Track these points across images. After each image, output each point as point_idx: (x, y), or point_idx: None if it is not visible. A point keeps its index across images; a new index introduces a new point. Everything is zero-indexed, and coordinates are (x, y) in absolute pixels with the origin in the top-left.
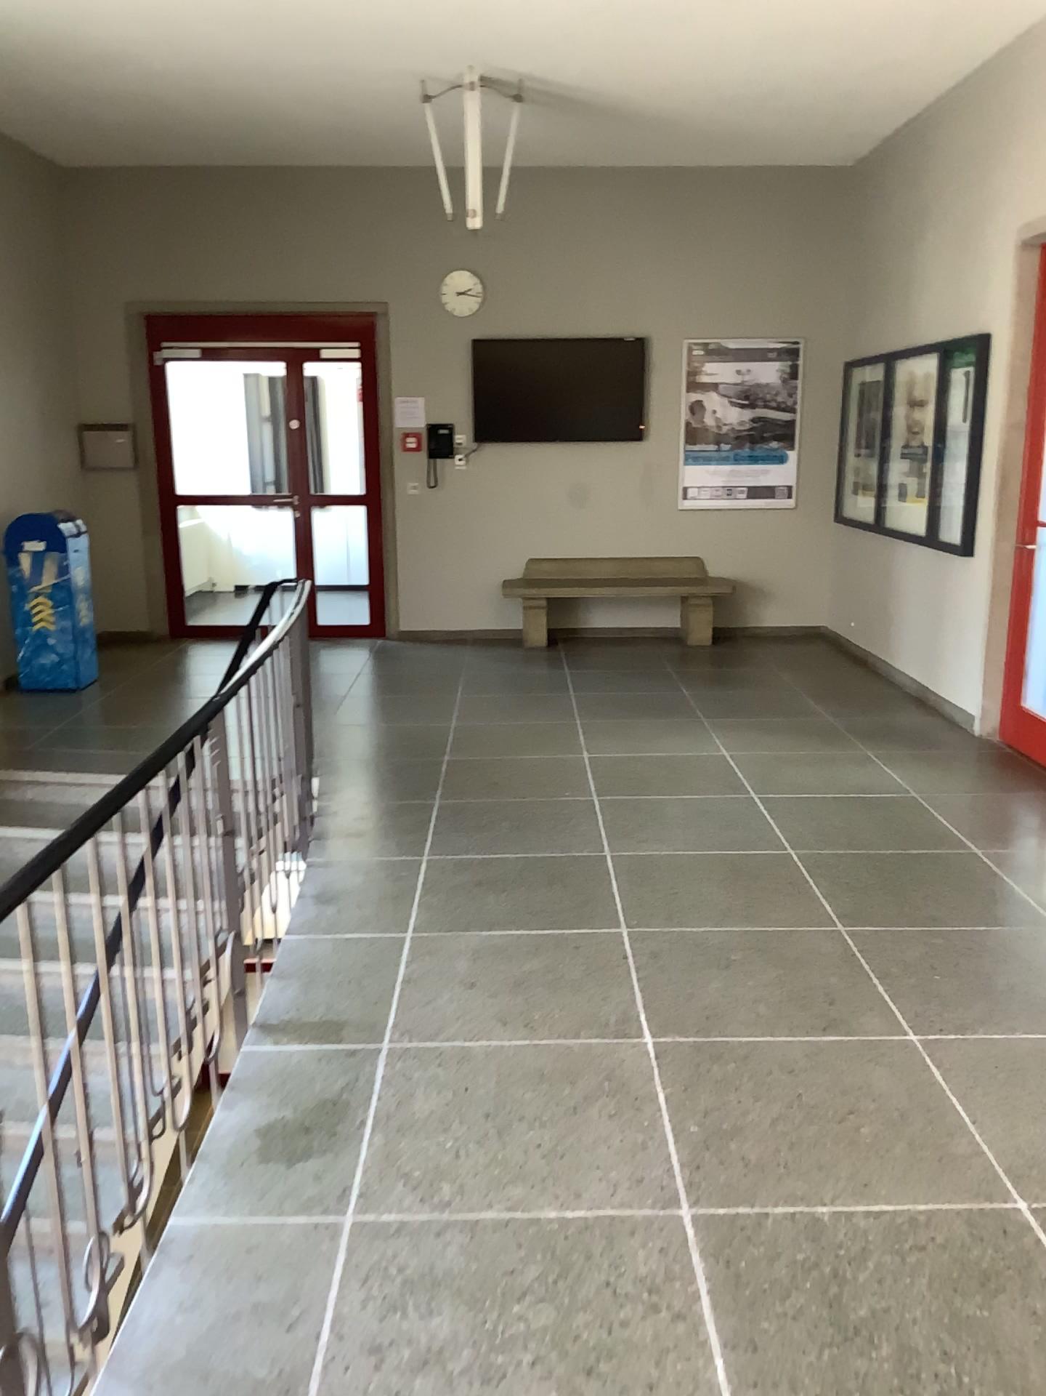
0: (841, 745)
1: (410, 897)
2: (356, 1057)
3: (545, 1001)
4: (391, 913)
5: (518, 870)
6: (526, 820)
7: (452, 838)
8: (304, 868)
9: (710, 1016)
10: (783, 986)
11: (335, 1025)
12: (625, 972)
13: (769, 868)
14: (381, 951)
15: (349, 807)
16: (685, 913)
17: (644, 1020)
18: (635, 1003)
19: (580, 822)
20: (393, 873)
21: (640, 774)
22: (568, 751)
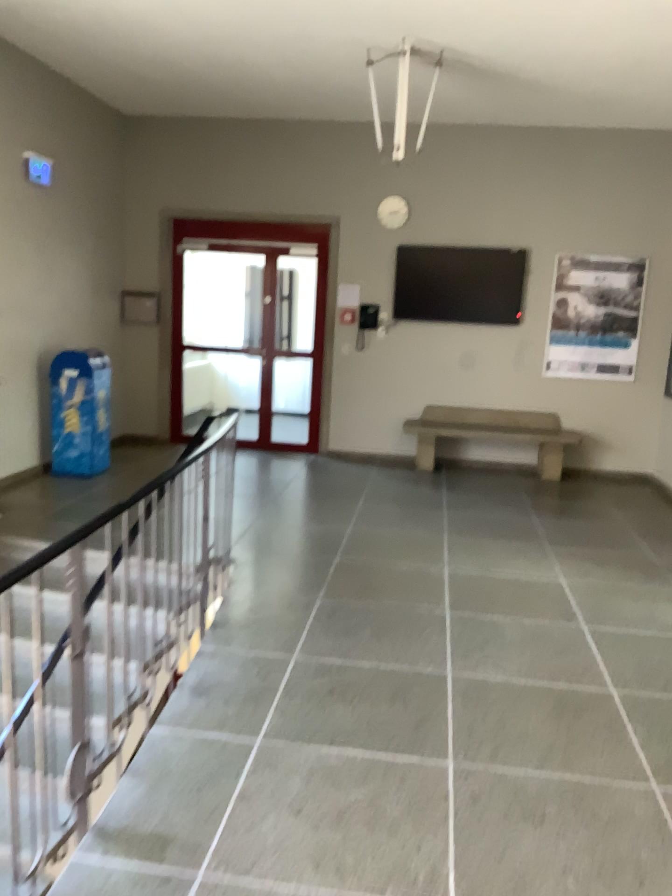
0: (659, 584)
1: (270, 695)
2: (168, 885)
3: (360, 840)
4: (249, 711)
5: (368, 677)
6: (386, 627)
7: (321, 636)
8: (193, 654)
9: (519, 889)
10: (597, 860)
11: (160, 839)
12: (443, 814)
13: (591, 706)
14: (229, 753)
15: (247, 597)
16: (508, 748)
17: (451, 884)
18: (447, 856)
19: (431, 634)
20: (263, 668)
21: (487, 591)
22: (432, 564)
